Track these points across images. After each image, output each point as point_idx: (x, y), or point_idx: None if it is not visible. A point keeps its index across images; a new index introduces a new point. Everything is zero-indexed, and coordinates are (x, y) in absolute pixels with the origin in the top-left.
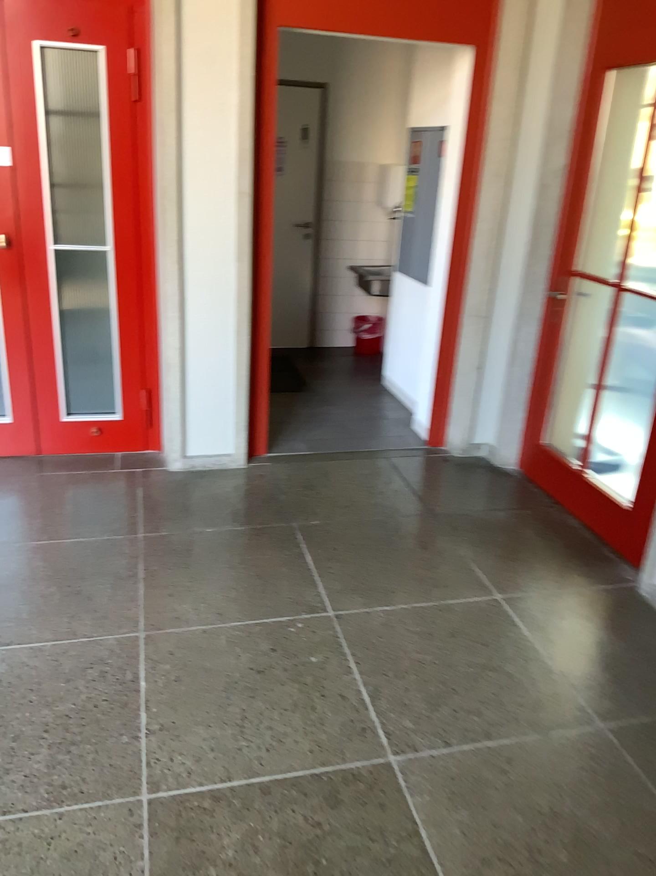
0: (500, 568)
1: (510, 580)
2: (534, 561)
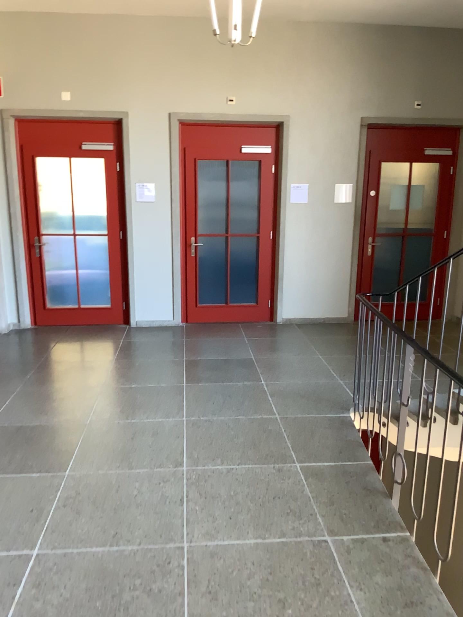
0: (105, 338)
1: (114, 337)
2: (104, 333)
